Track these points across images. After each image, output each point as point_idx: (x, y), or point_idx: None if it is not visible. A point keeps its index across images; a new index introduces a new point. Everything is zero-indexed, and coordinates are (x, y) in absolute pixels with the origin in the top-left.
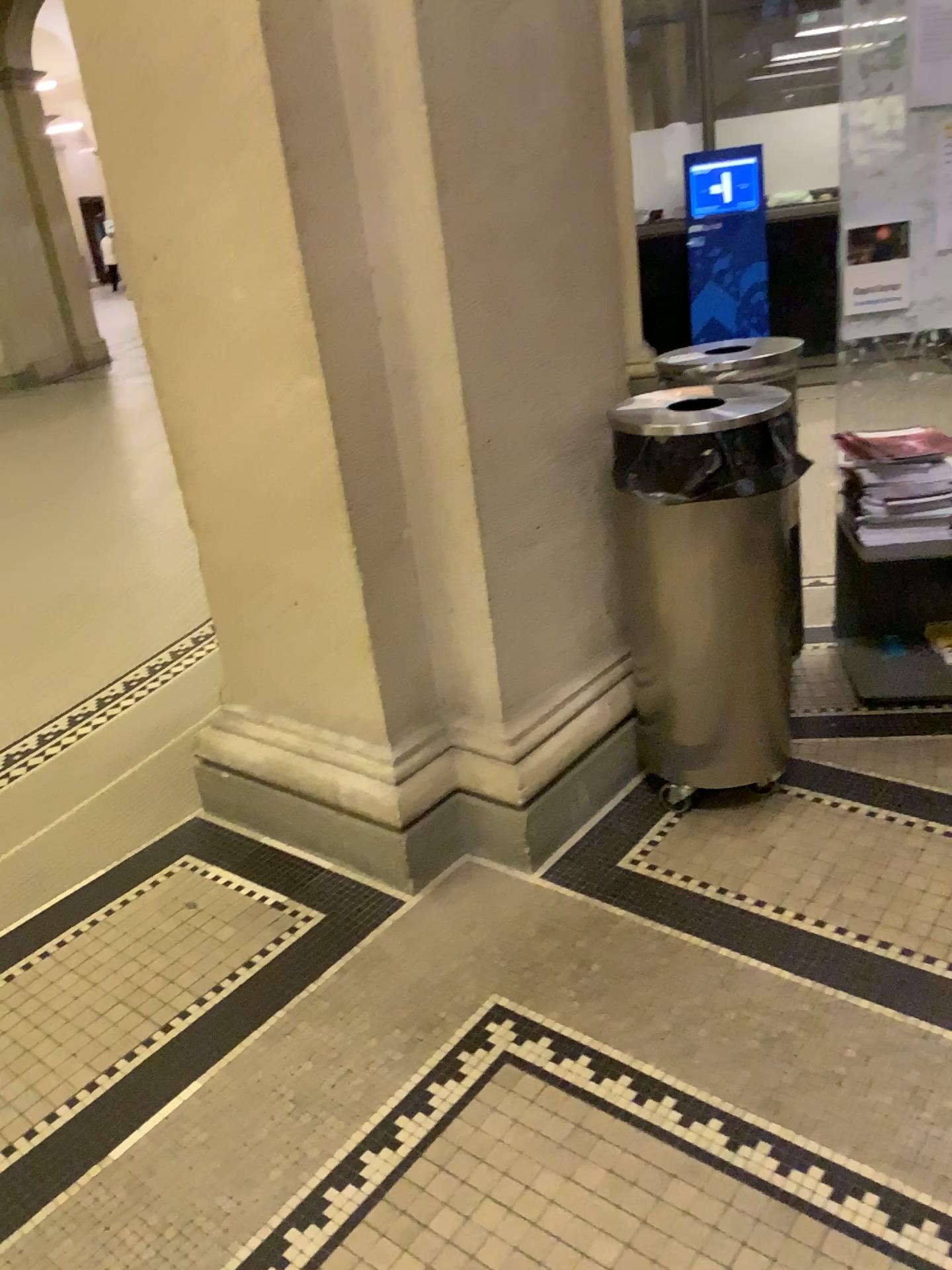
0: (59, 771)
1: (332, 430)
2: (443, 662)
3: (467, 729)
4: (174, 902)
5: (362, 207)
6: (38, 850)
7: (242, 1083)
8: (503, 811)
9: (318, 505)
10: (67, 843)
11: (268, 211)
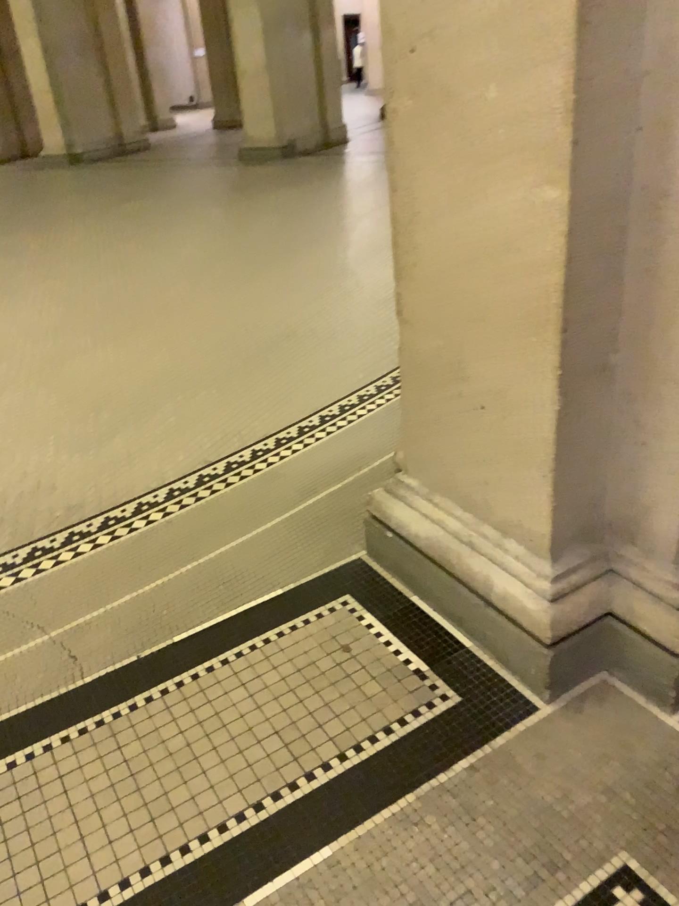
0: (261, 487)
1: (563, 249)
2: (620, 489)
3: (629, 557)
4: (333, 640)
5: (649, 0)
6: (234, 557)
7: (368, 866)
8: (653, 647)
9: (530, 323)
10: (257, 556)
11: (546, 0)
